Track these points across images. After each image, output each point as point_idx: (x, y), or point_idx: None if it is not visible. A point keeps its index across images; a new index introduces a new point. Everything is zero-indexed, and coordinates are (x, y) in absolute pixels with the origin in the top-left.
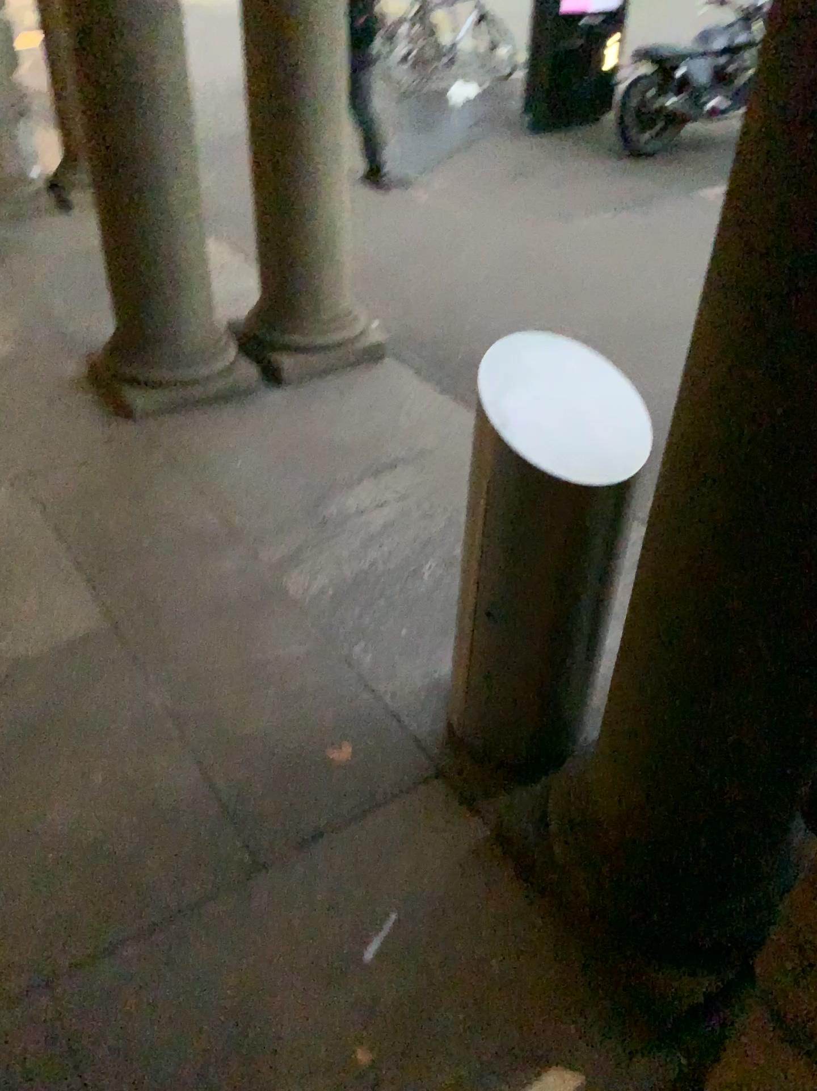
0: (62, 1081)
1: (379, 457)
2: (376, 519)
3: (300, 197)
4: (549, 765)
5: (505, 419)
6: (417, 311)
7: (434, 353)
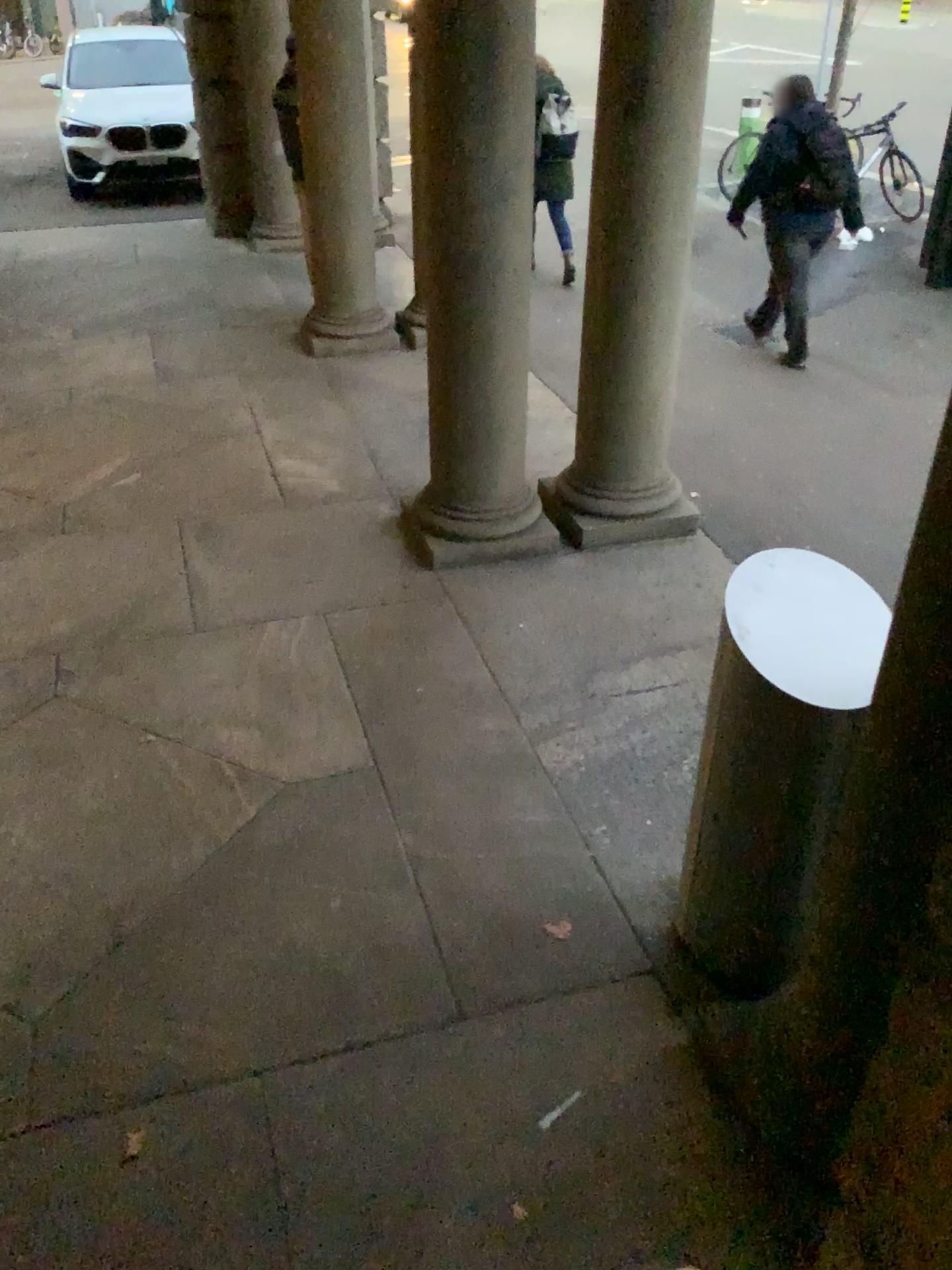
0: (258, 1163)
1: (668, 639)
2: (650, 704)
3: (626, 364)
4: (772, 989)
5: (752, 630)
6: (744, 484)
7: (753, 533)
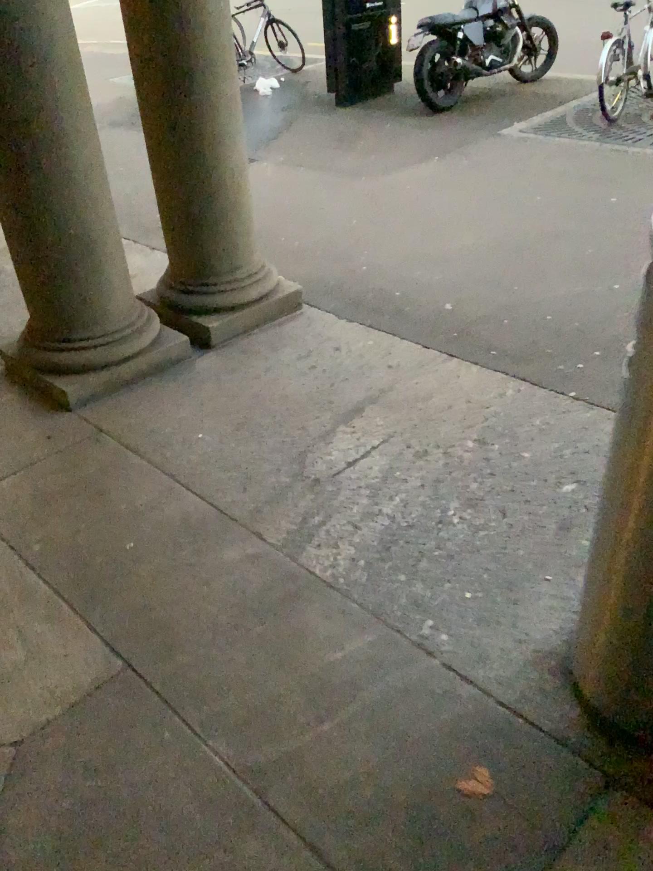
0: None
1: (348, 402)
2: (377, 469)
3: (205, 152)
4: None
5: None
6: (315, 259)
7: (350, 294)
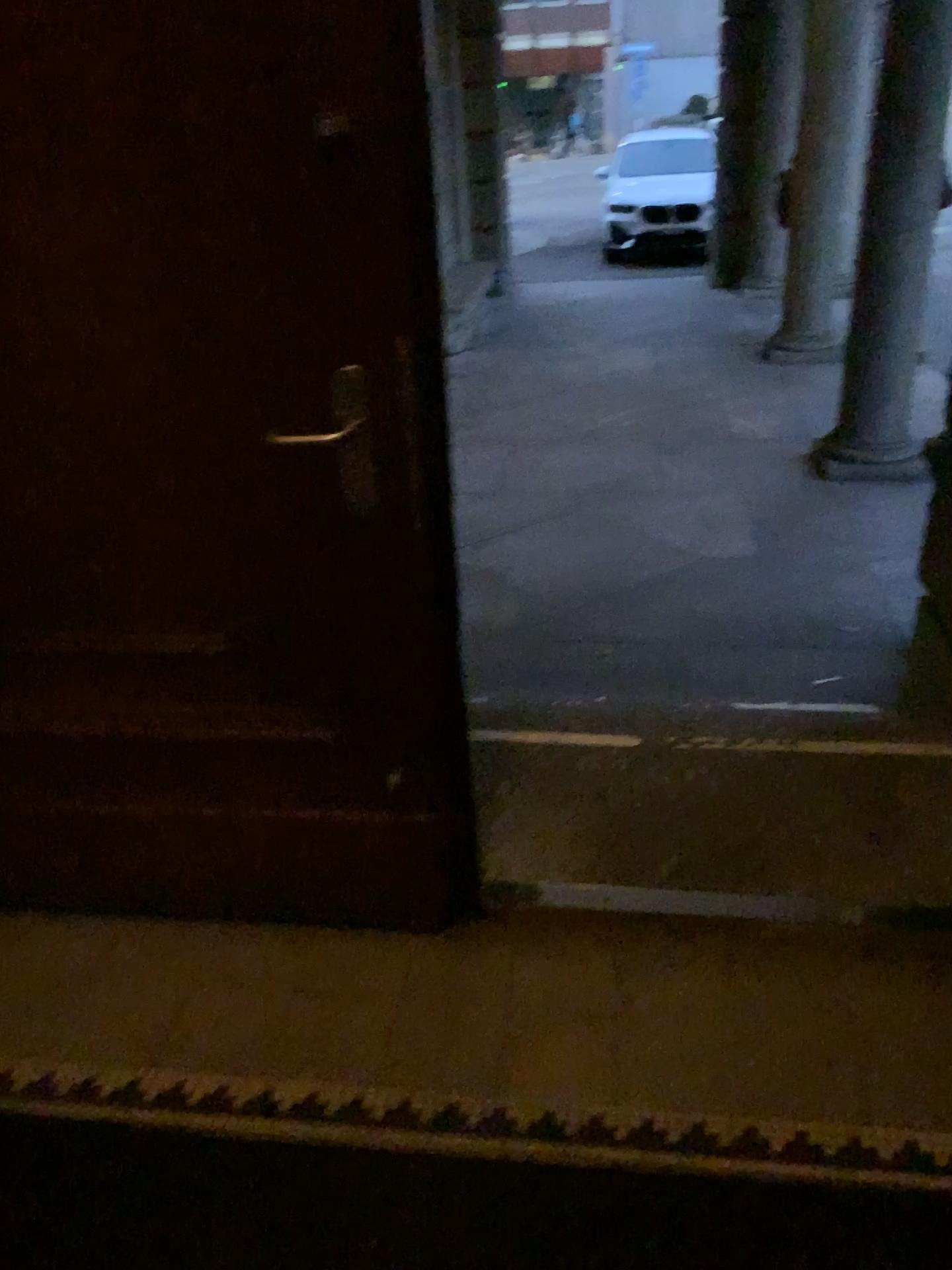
0: (668, 665)
1: None
2: None
3: None
4: None
5: None
6: None
7: None
